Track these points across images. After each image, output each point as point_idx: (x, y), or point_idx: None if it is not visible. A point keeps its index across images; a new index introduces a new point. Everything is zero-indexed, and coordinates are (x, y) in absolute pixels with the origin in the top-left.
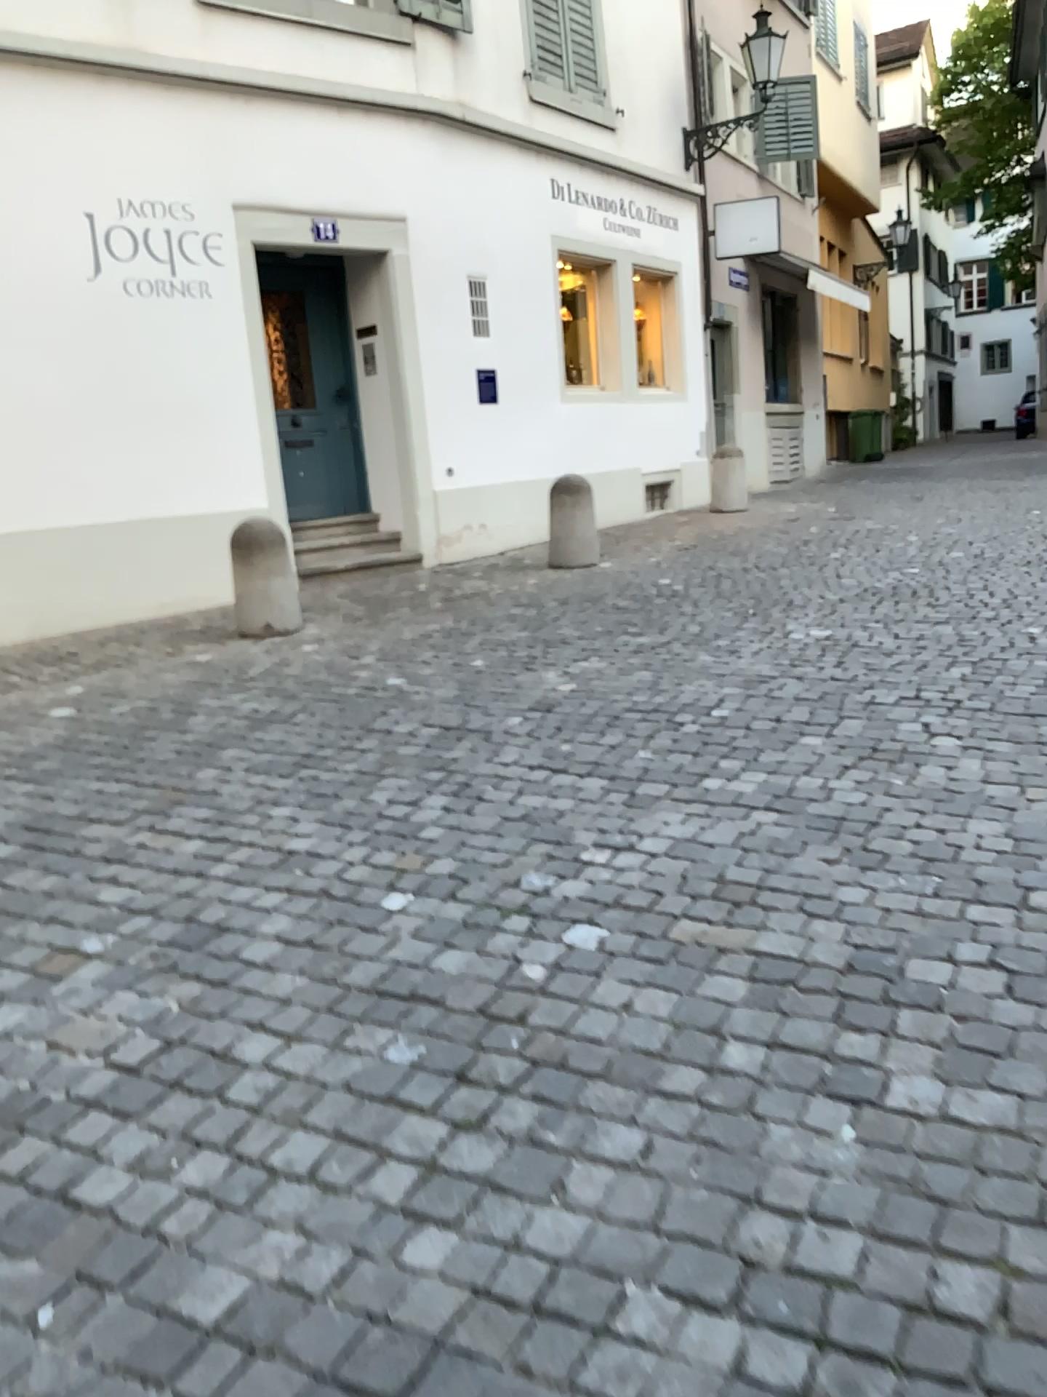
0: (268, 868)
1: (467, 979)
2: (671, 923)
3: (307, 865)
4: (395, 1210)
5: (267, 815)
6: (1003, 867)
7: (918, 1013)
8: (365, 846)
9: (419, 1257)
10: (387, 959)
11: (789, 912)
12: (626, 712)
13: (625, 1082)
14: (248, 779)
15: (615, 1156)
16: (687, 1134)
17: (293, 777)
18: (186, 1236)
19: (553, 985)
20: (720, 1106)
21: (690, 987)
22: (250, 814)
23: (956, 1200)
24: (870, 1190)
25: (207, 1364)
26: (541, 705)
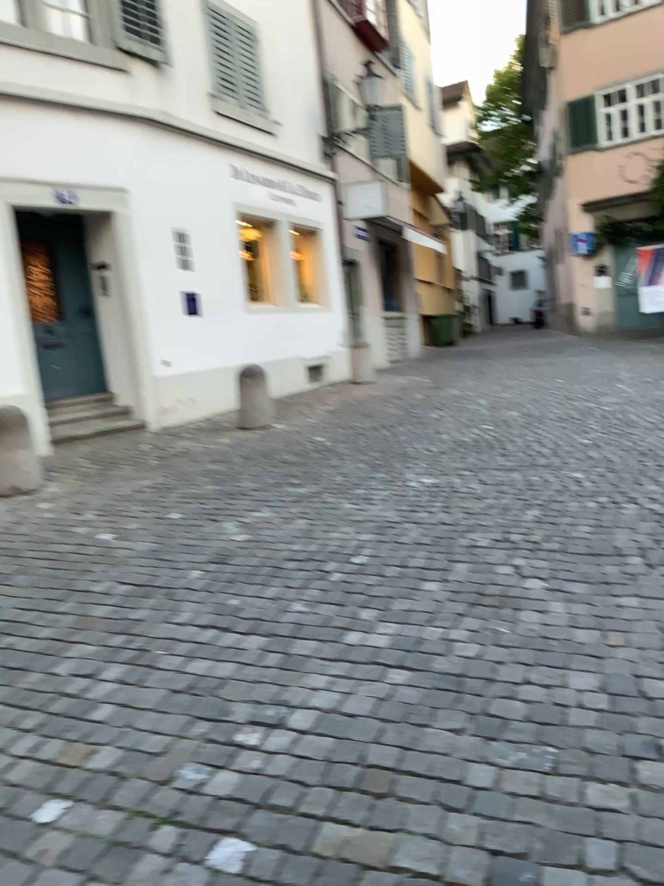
0: None
1: None
2: (313, 829)
3: None
4: None
5: None
6: (607, 730)
7: None
8: (37, 733)
9: None
10: None
11: (424, 806)
12: (283, 564)
13: None
14: None
15: None
16: None
17: None
18: None
19: None
20: None
21: None
22: None
23: None
24: None
25: None
26: (216, 561)
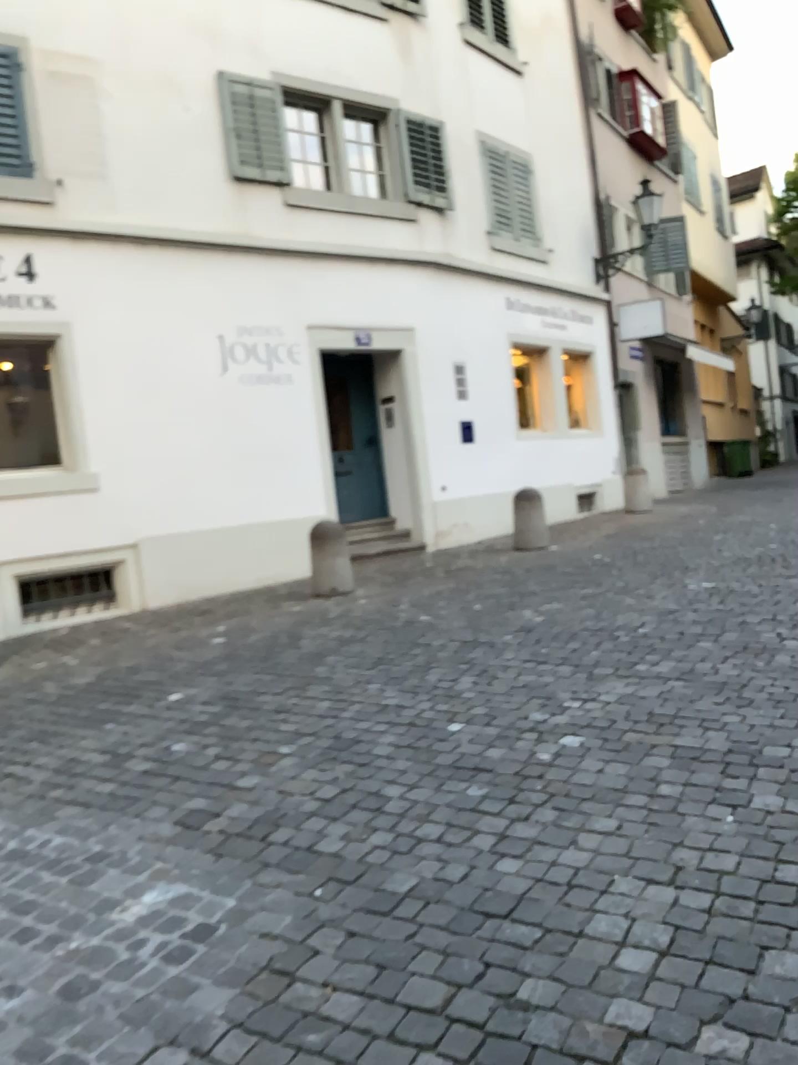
0: (375, 714)
1: (506, 761)
2: (623, 733)
3: (398, 713)
4: (488, 851)
5: (366, 689)
6: None
7: (770, 768)
8: (430, 703)
9: (505, 867)
10: (458, 754)
11: (693, 727)
12: (581, 630)
13: (604, 800)
14: (348, 672)
15: (603, 829)
16: (642, 820)
17: (376, 670)
18: (381, 862)
19: (557, 762)
20: (659, 808)
21: (636, 761)
22: (355, 689)
23: (789, 841)
24: (742, 838)
25: (408, 903)
26: (526, 628)
